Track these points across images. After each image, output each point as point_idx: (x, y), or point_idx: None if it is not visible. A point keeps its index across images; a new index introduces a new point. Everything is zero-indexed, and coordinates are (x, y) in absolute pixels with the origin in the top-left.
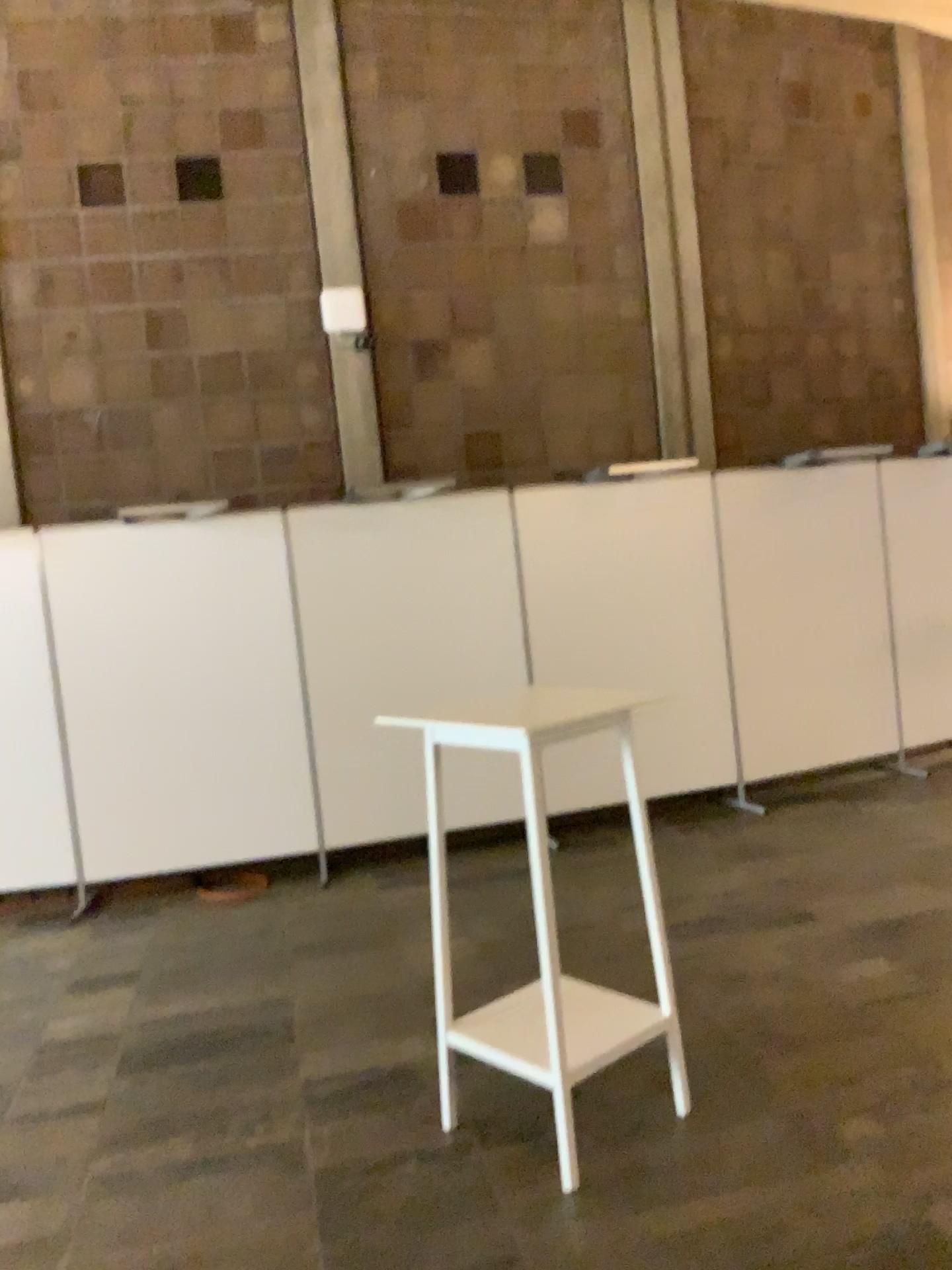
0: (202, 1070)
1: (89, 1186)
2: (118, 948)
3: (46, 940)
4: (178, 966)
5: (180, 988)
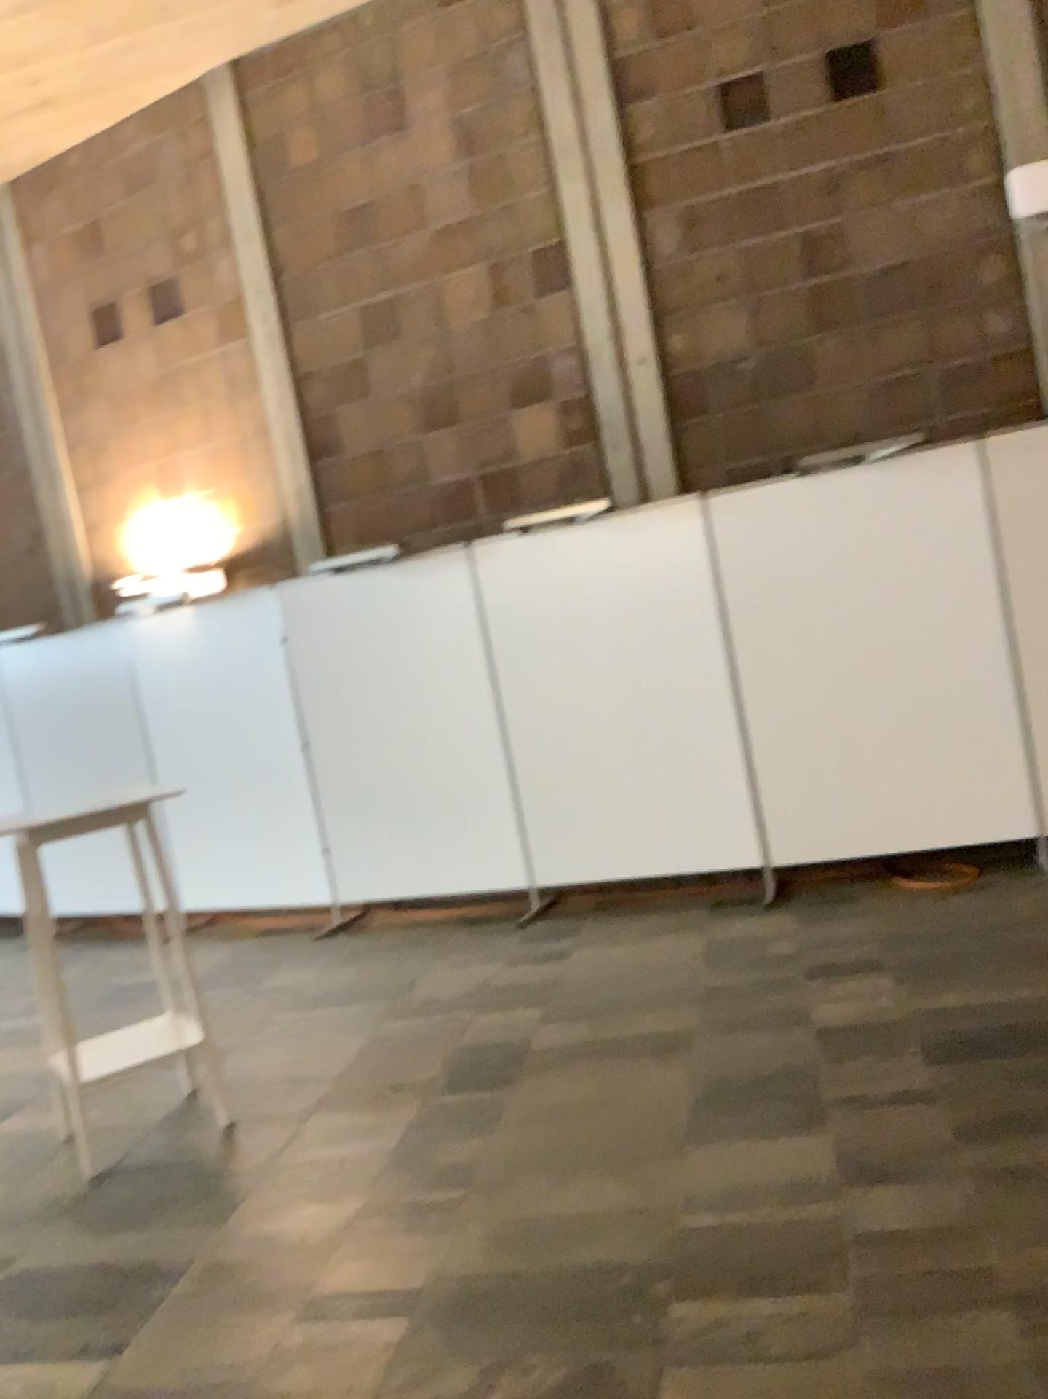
0: (1031, 1064)
1: (973, 1174)
2: (842, 934)
3: (753, 924)
4: (926, 954)
5: (946, 977)
